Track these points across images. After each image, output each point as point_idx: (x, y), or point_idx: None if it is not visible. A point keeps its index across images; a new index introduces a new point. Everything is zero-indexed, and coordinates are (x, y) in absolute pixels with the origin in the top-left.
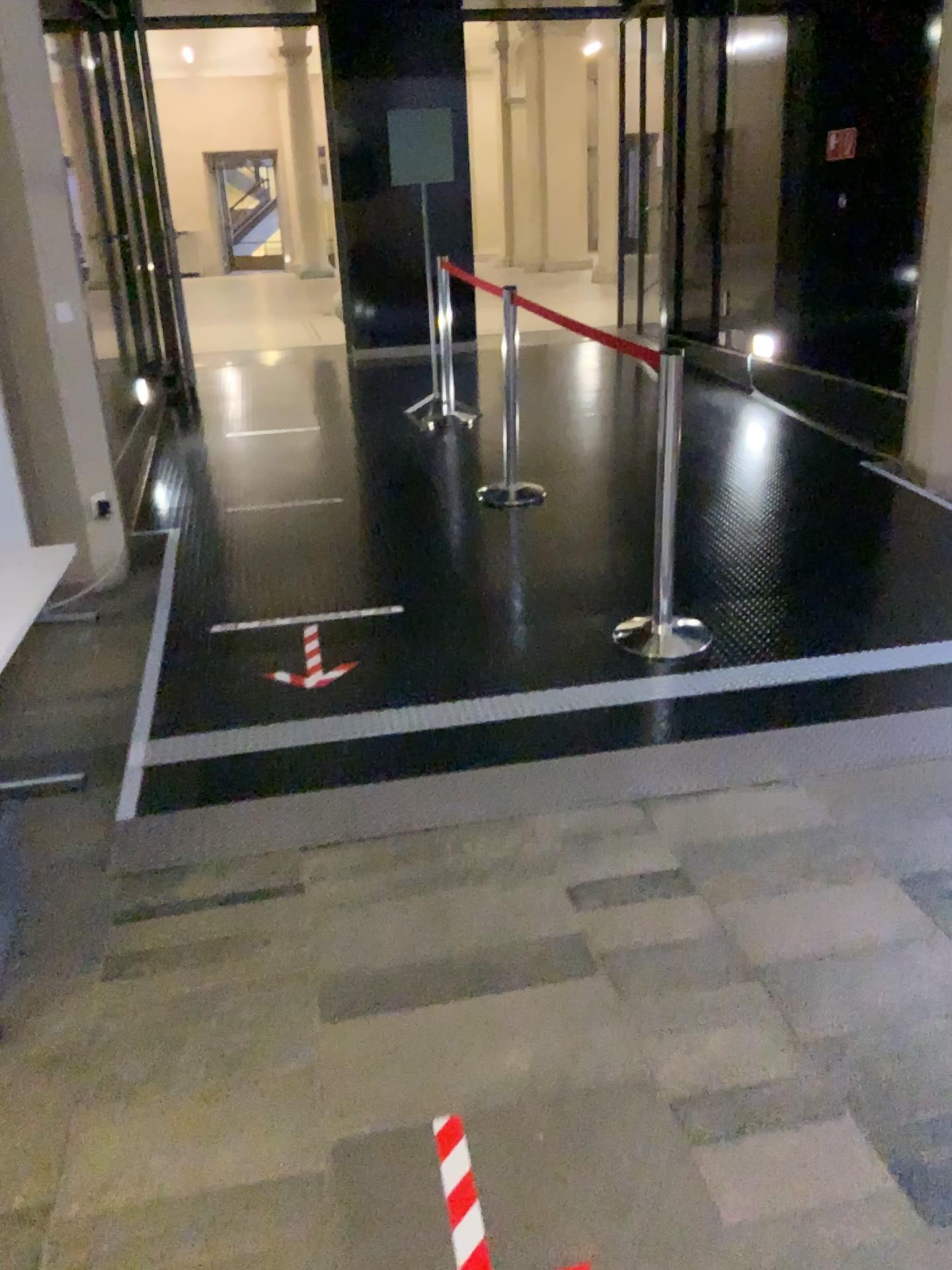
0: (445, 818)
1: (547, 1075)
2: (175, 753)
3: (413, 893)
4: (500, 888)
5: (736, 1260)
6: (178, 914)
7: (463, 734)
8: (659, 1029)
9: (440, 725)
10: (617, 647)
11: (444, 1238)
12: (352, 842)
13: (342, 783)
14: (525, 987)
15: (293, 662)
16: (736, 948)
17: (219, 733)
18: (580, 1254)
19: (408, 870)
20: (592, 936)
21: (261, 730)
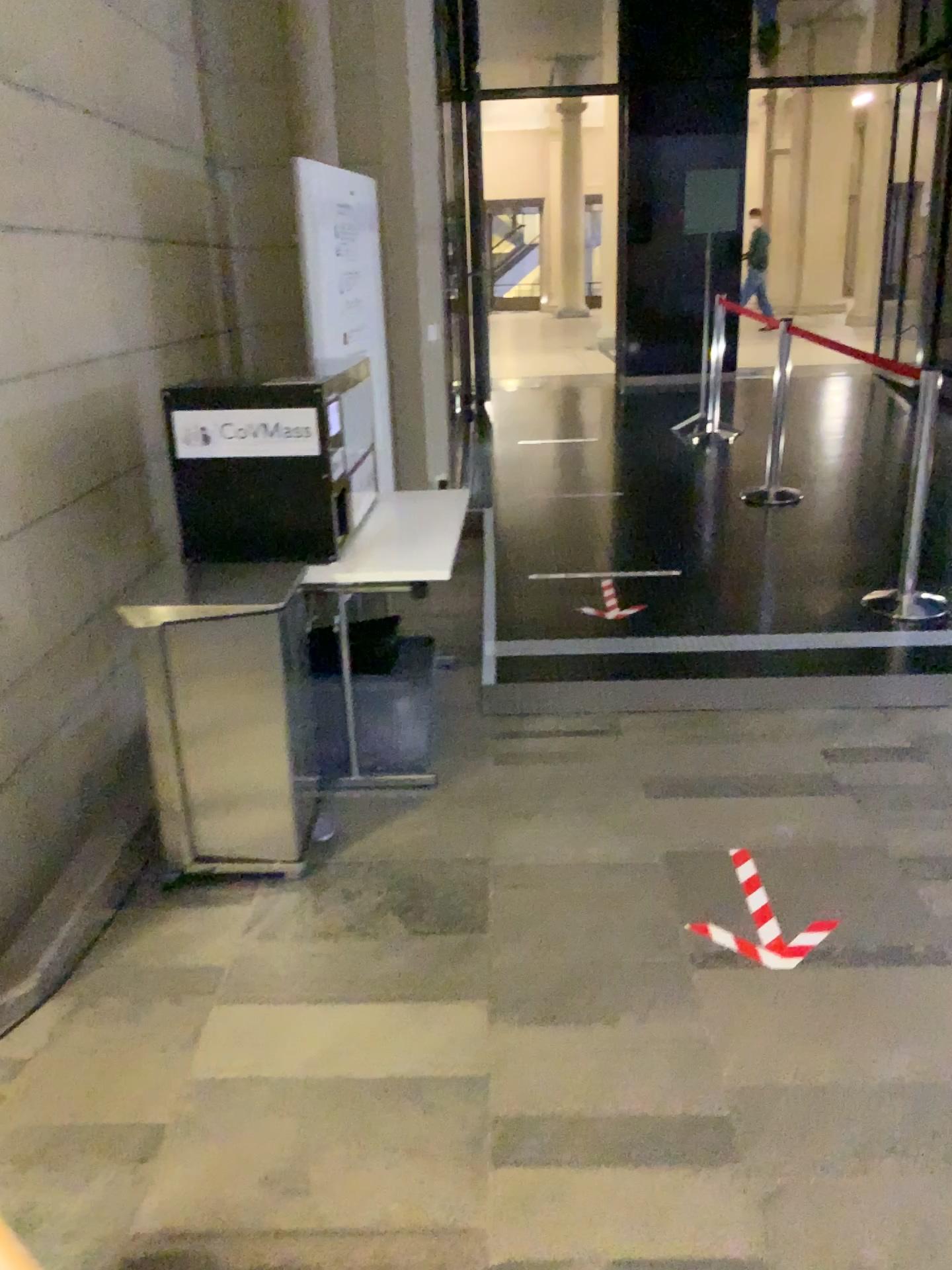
0: (721, 702)
1: (801, 837)
2: (512, 646)
3: (699, 740)
4: (765, 744)
5: (931, 930)
6: (531, 734)
7: (732, 653)
8: (884, 825)
9: (714, 646)
10: (861, 608)
11: (733, 899)
12: (650, 709)
13: (639, 676)
14: (785, 796)
15: (594, 598)
16: (946, 791)
17: (543, 637)
18: (824, 917)
19: (694, 728)
20: (834, 775)
21: (575, 638)
